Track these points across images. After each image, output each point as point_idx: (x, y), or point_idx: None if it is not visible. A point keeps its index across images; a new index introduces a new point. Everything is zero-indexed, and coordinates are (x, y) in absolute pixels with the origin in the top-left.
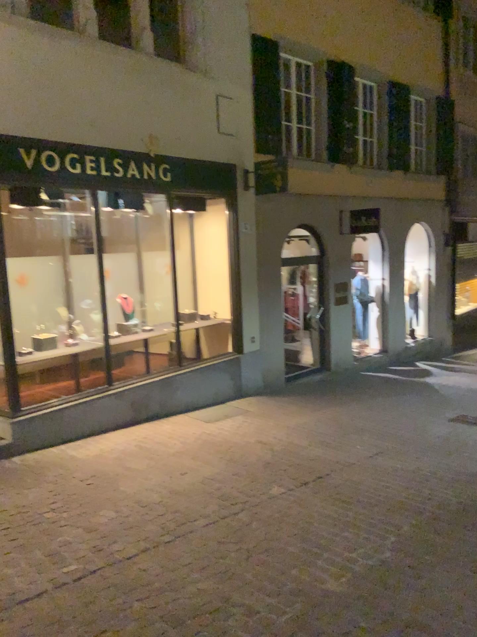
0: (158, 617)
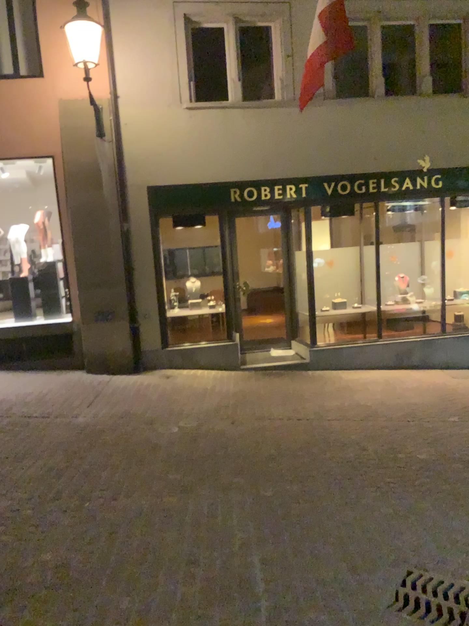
0: (319, 435)
